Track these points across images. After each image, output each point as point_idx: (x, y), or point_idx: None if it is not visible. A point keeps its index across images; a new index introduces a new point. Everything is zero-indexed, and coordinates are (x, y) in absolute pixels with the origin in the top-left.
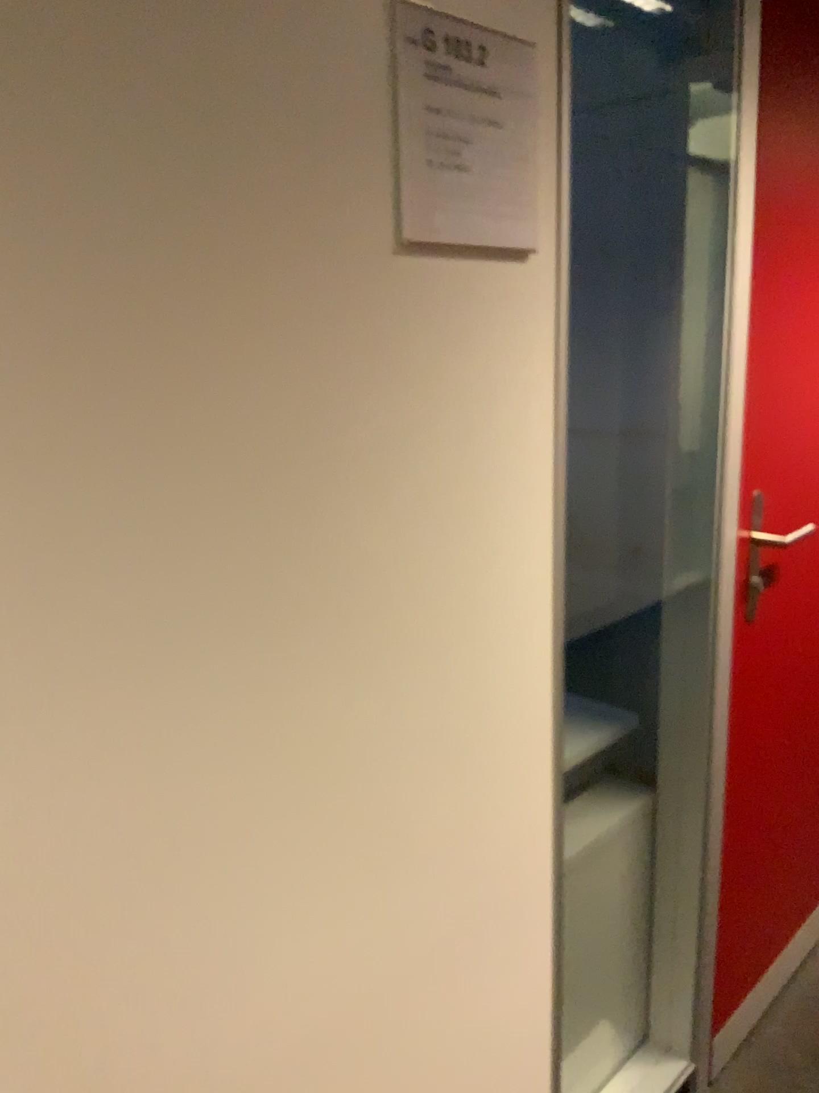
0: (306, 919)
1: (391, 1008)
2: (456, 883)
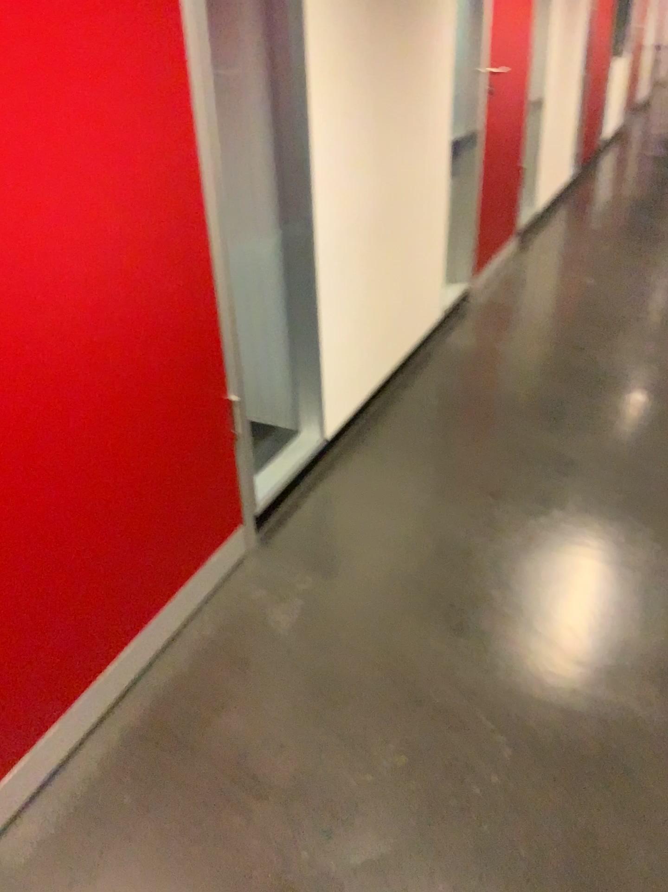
0: (414, 156)
1: (423, 197)
2: (432, 166)
